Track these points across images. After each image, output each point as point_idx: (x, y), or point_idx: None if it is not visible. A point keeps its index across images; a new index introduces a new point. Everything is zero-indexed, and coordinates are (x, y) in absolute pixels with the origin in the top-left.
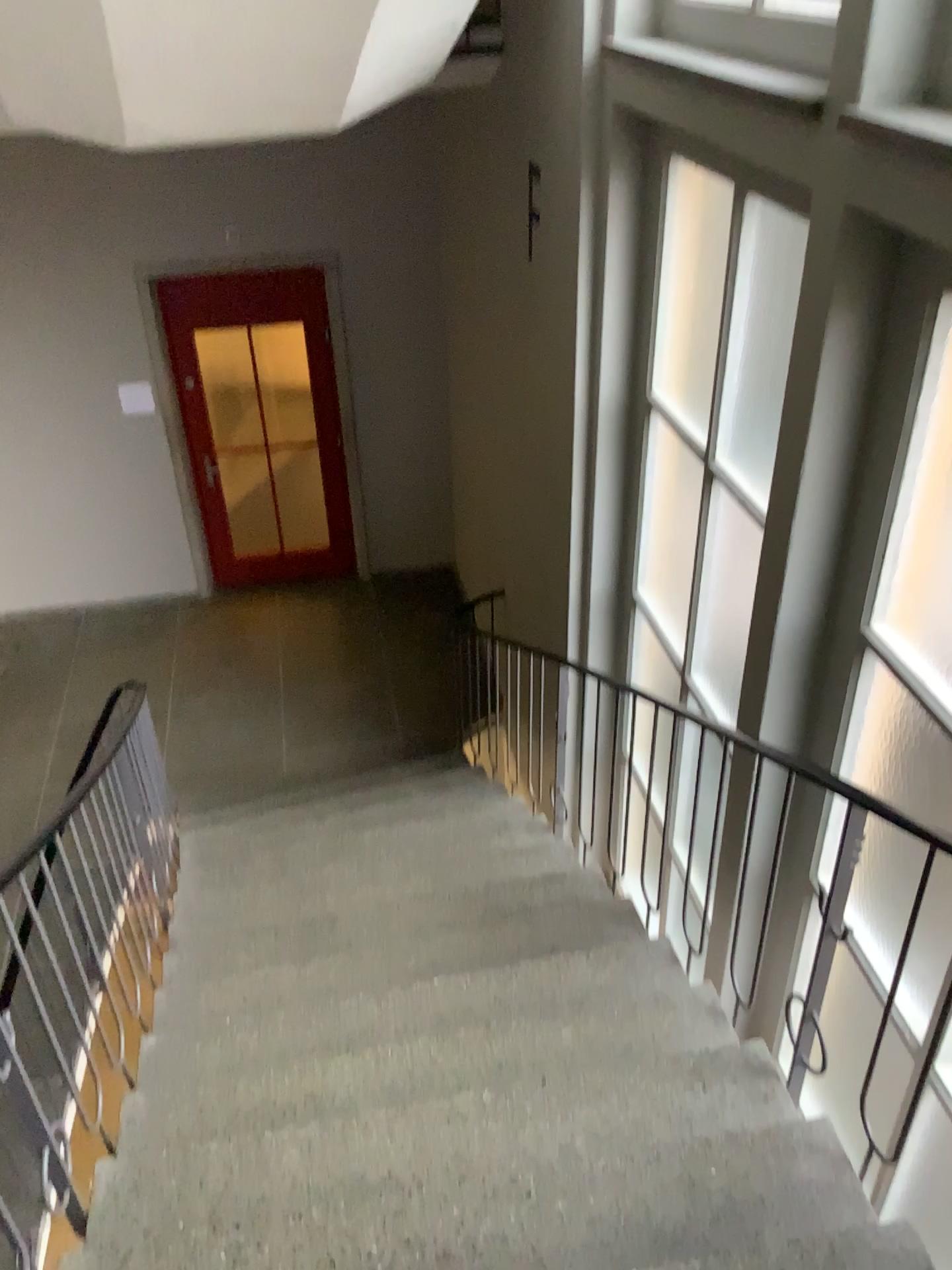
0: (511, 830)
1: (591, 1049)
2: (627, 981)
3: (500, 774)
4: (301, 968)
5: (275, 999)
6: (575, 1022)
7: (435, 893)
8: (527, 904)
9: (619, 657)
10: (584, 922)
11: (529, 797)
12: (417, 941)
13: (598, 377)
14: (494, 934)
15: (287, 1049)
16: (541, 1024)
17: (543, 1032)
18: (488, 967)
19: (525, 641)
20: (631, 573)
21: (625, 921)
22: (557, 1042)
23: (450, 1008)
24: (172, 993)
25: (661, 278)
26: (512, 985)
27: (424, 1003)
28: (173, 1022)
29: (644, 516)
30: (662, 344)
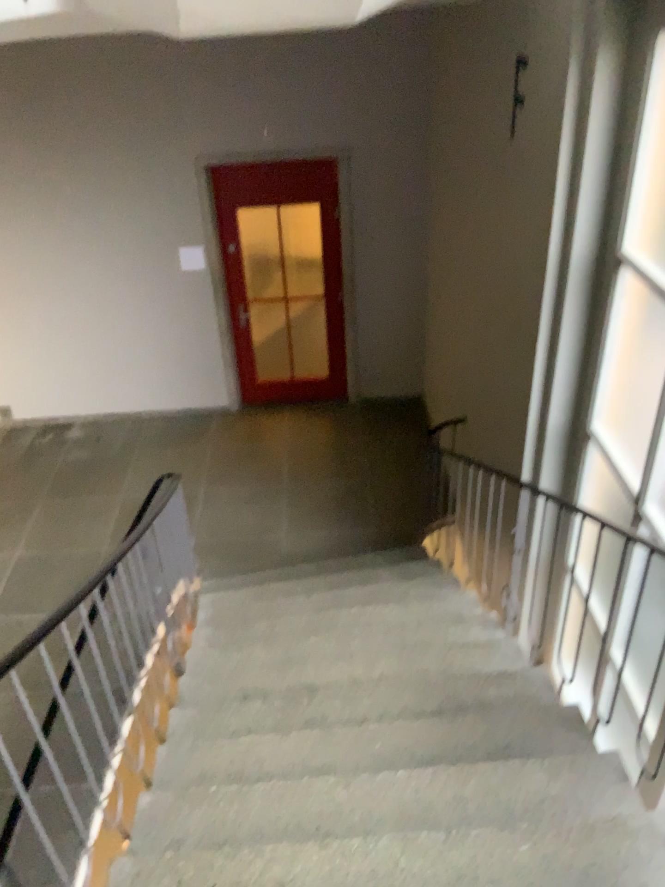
0: (465, 621)
1: (551, 874)
2: (581, 797)
3: (457, 570)
4: (280, 738)
5: (255, 769)
6: (533, 838)
7: (399, 676)
8: (481, 697)
9: (566, 481)
10: (534, 721)
11: (482, 593)
12: (383, 723)
13: (566, 238)
14: (452, 726)
15: (261, 827)
16: (499, 835)
17: (502, 845)
18: (446, 760)
19: (484, 461)
20: (583, 410)
21: (571, 723)
22: (516, 860)
23: (412, 803)
24: (170, 750)
25: (637, 145)
26: (470, 784)
27: (387, 793)
28: (166, 781)
29: (601, 361)
30: (633, 207)
